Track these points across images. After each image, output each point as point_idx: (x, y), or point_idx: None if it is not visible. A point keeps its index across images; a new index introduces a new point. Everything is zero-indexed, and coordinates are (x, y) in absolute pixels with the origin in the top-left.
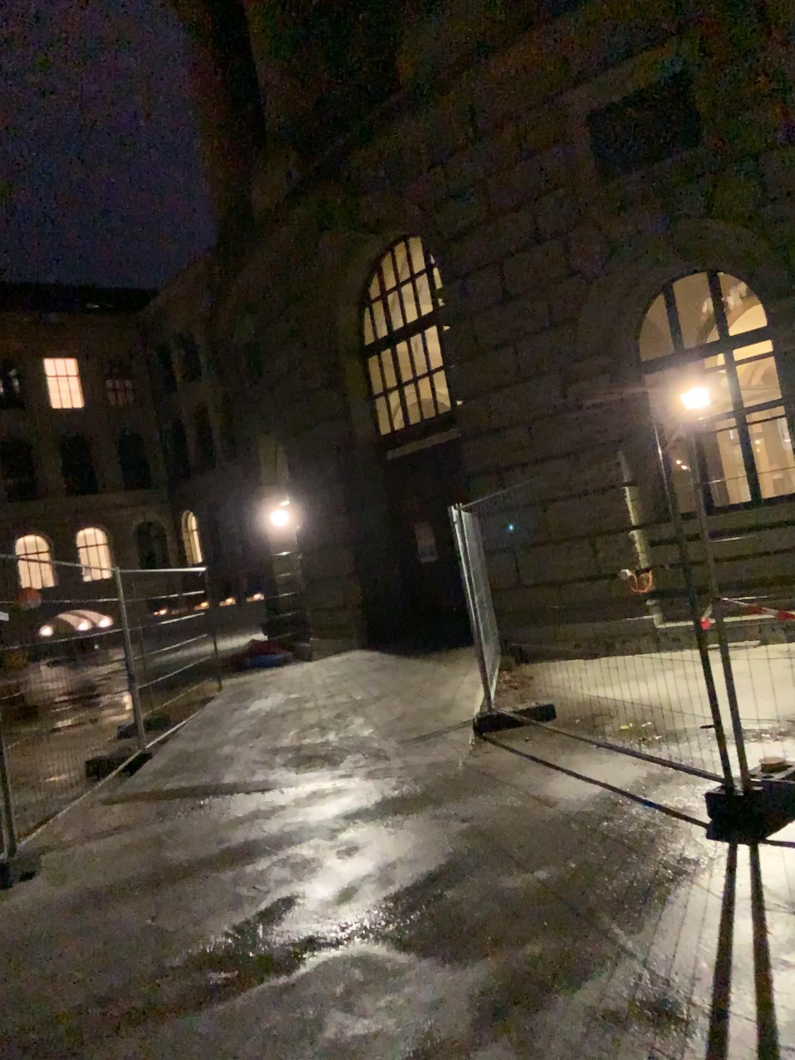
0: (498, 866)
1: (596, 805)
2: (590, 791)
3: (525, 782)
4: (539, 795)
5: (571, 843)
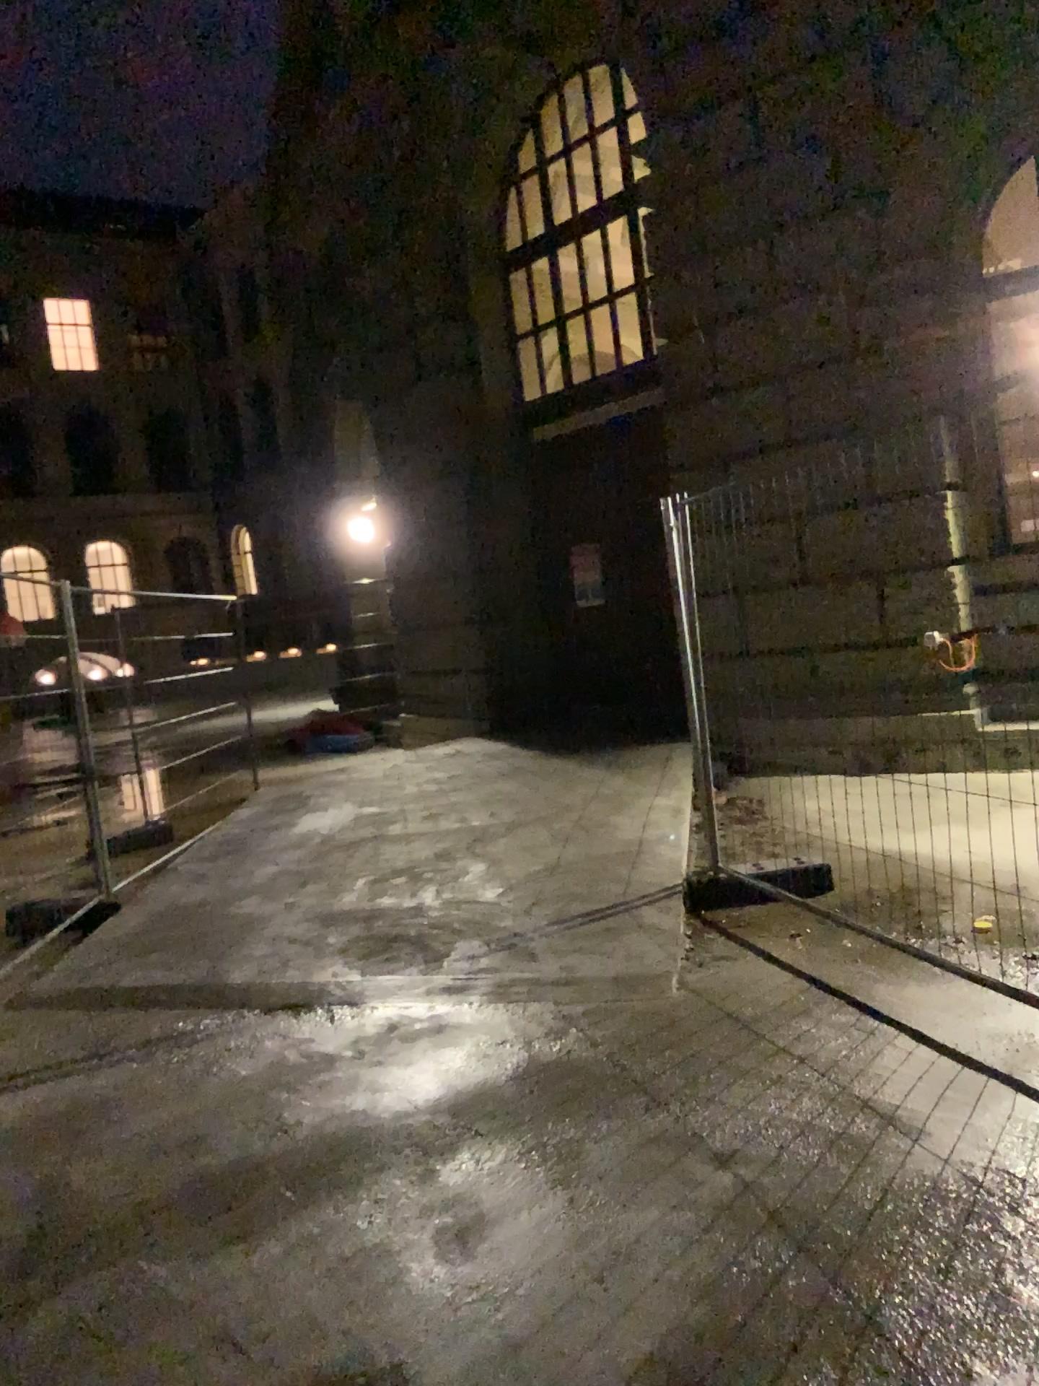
0: (869, 1383)
1: (1037, 1157)
2: (1002, 1109)
3: (835, 1058)
4: (878, 1100)
5: (1034, 1302)
